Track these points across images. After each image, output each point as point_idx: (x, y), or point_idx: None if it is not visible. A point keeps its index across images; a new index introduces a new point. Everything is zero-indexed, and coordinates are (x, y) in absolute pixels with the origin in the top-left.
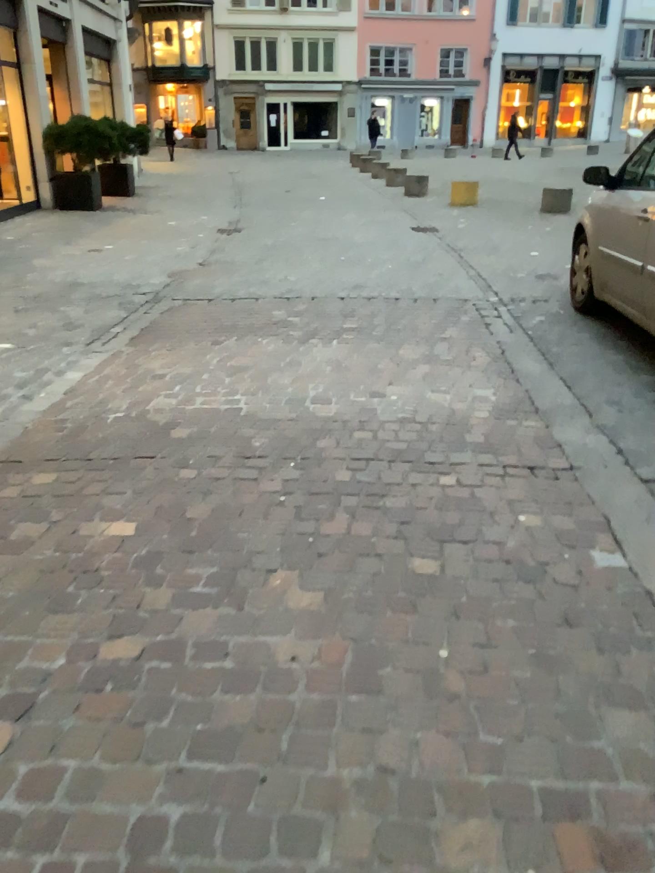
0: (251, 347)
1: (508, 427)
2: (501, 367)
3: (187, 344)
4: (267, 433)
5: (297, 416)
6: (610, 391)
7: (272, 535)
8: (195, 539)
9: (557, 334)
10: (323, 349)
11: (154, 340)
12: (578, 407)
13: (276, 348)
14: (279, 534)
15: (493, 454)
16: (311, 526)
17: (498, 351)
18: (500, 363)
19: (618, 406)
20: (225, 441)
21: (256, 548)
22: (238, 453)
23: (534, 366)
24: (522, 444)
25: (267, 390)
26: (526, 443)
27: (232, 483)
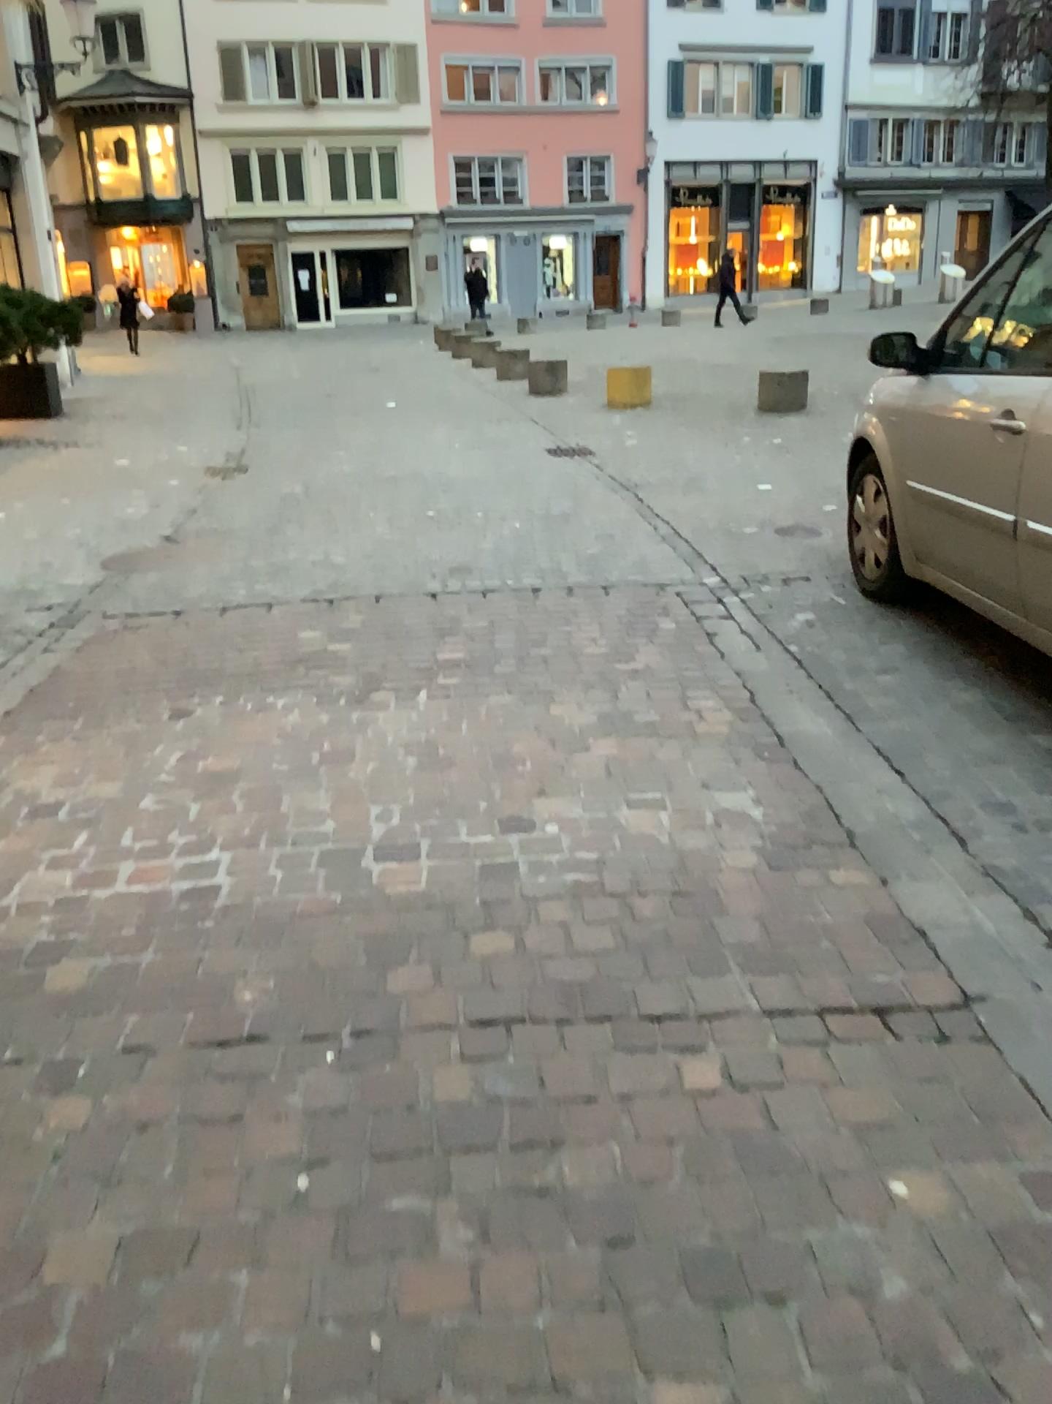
0: (252, 723)
1: (801, 892)
2: (755, 734)
3: (118, 725)
4: (273, 962)
5: (344, 903)
6: (982, 775)
7: (272, 1335)
8: (57, 1378)
9: (846, 650)
10: (397, 718)
11: (52, 719)
12: (931, 822)
13: (301, 721)
14: (293, 1325)
15: (787, 974)
16: (376, 1283)
17: (743, 697)
18: (753, 725)
19: (1010, 813)
20: (174, 995)
21: (225, 1401)
22: (202, 1029)
23: (821, 725)
24: (842, 937)
25: (281, 833)
26: (851, 935)
27: (179, 1137)
